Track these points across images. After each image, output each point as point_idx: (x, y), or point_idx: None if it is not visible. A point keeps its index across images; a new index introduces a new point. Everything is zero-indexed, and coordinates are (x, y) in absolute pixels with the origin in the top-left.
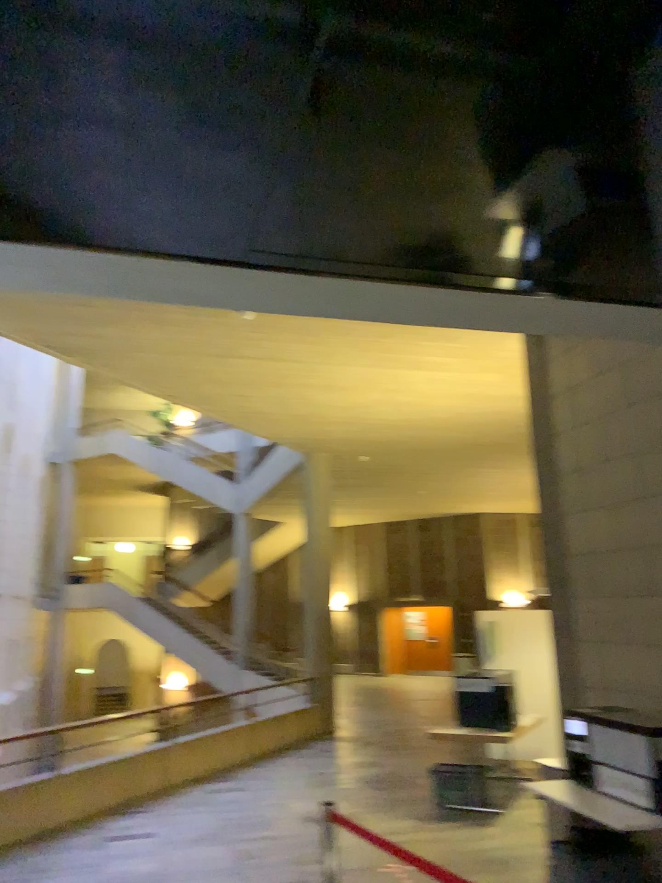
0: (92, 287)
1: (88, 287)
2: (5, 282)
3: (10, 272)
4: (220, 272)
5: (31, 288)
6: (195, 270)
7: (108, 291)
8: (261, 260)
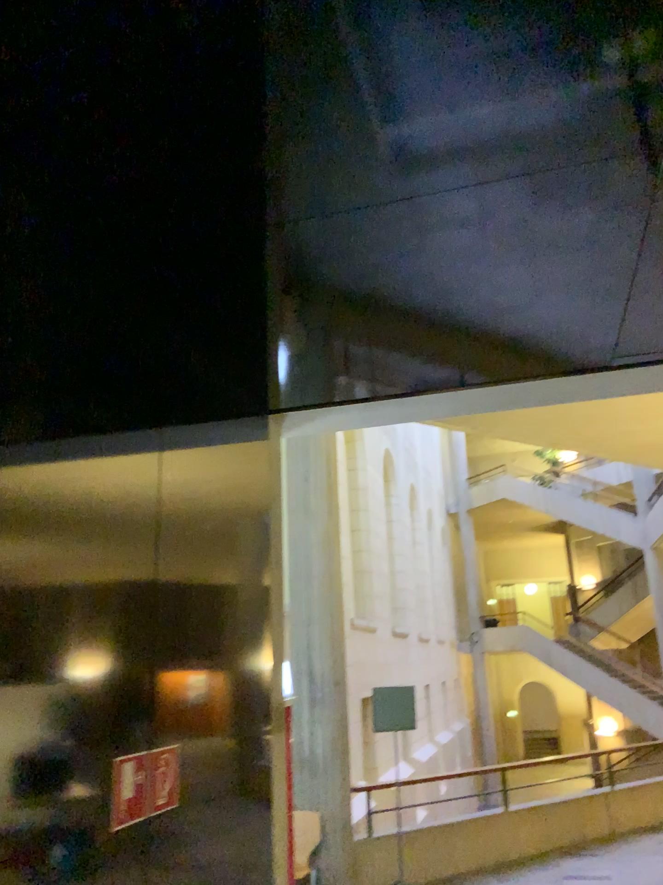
0: (486, 406)
1: (483, 407)
2: (424, 415)
3: (426, 408)
4: (587, 375)
5: (442, 415)
6: (566, 380)
7: (498, 407)
8: (620, 361)
